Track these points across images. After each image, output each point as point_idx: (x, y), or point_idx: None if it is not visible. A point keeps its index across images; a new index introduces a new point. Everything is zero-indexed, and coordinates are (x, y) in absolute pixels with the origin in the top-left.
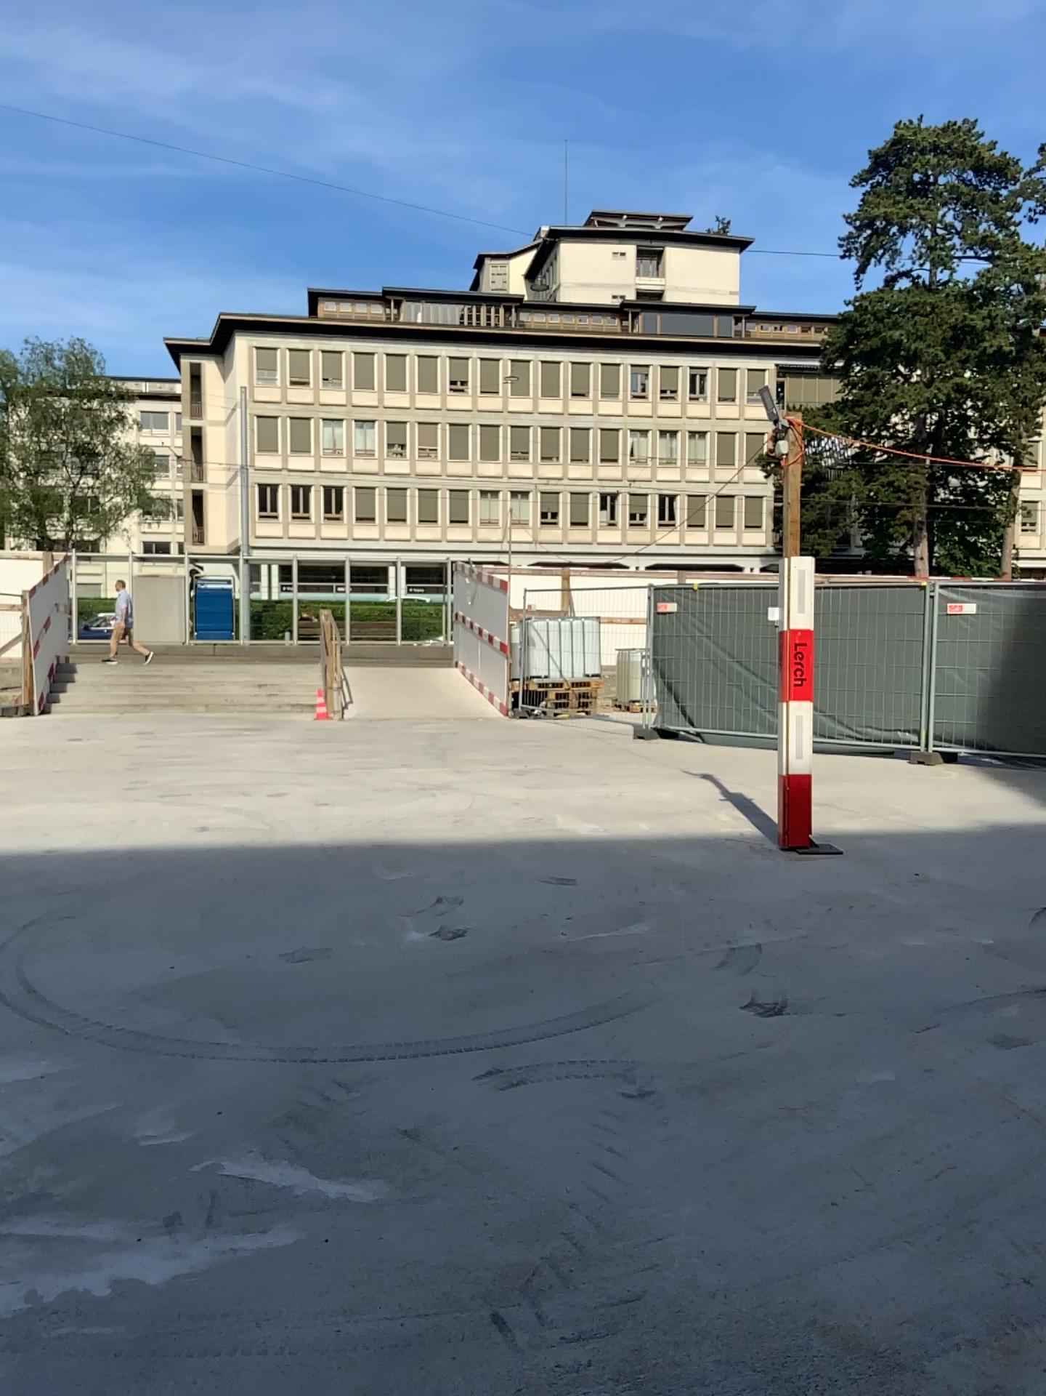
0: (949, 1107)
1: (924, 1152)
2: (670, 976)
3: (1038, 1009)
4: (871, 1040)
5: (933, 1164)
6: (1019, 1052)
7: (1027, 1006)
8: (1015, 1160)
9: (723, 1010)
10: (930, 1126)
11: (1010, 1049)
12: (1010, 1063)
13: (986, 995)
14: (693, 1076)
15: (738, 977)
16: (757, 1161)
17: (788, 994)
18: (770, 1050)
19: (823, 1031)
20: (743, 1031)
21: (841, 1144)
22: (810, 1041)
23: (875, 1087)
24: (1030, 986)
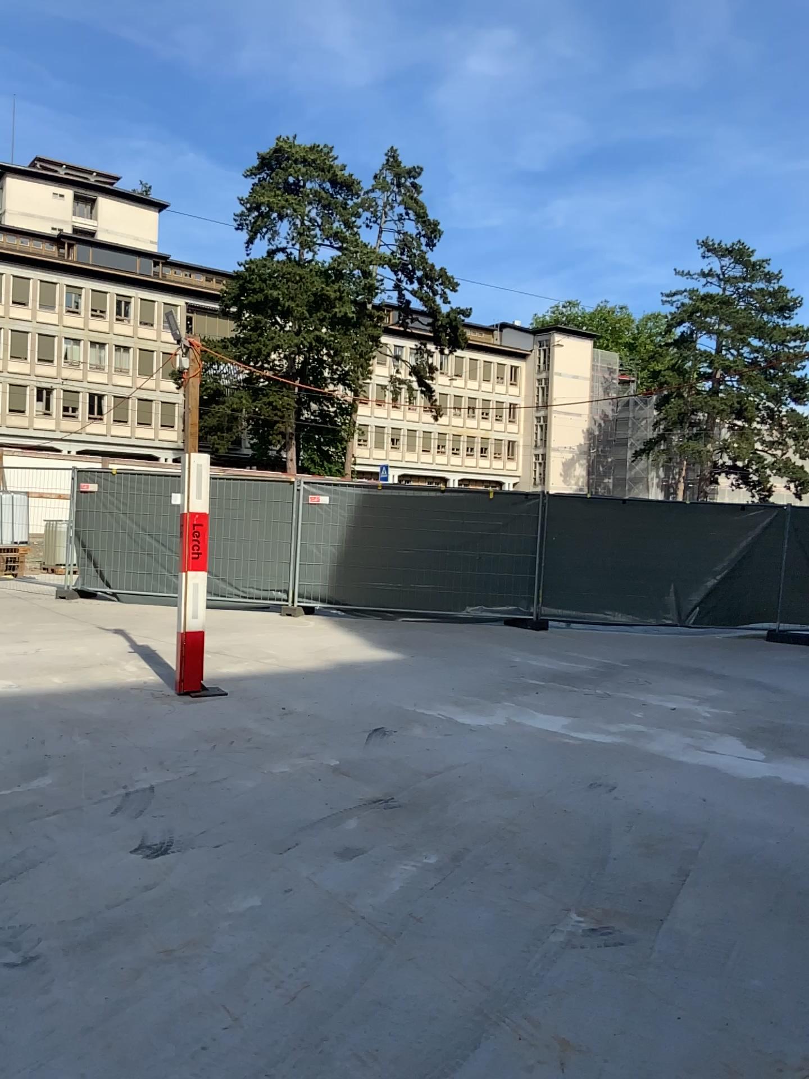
0: (302, 928)
1: (281, 980)
2: (60, 829)
3: (371, 823)
4: (239, 871)
5: (288, 992)
6: (356, 865)
7: (363, 821)
8: (354, 973)
9: (108, 858)
10: (286, 951)
11: (350, 864)
12: (350, 877)
13: (332, 815)
14: (73, 935)
15: (125, 823)
16: (129, 1020)
17: (169, 834)
18: (149, 894)
19: (198, 868)
20: (125, 879)
21: (208, 986)
22: (186, 879)
23: (240, 919)
24: (364, 804)
